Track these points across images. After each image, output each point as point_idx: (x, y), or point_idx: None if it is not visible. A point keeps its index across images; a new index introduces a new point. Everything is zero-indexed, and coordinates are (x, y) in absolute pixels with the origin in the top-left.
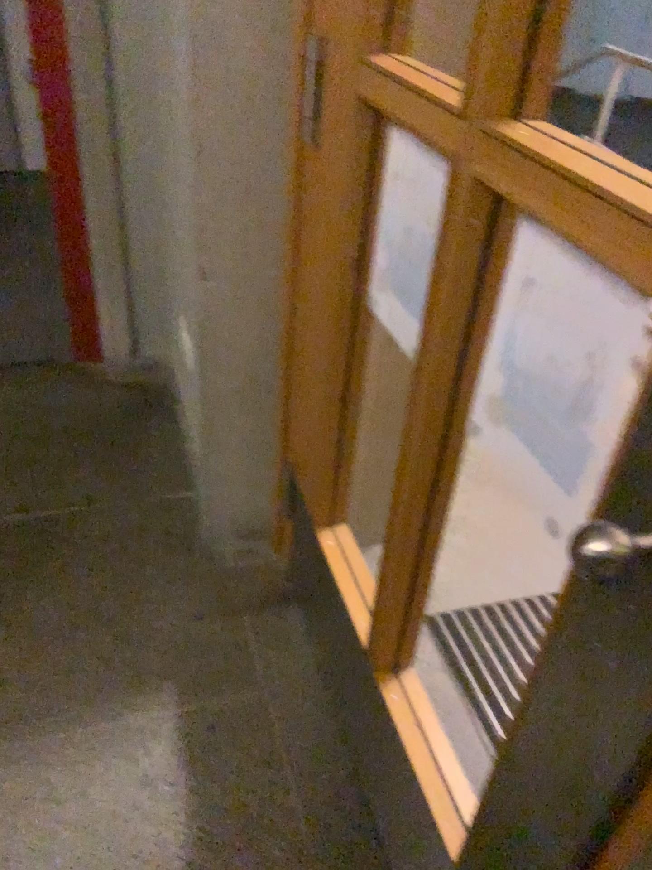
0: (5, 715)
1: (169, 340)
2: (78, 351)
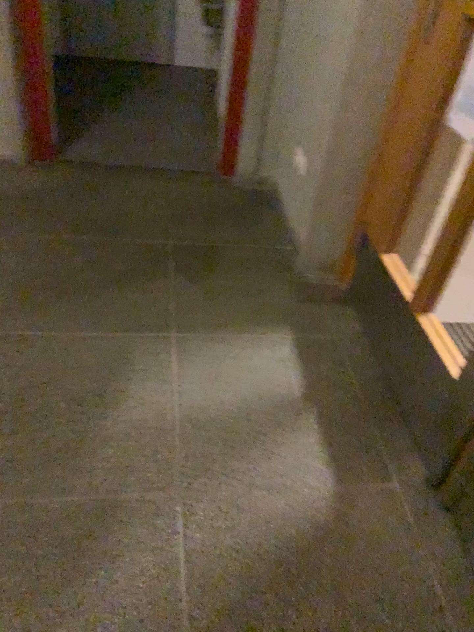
0: (204, 323)
1: (276, 166)
2: (220, 166)
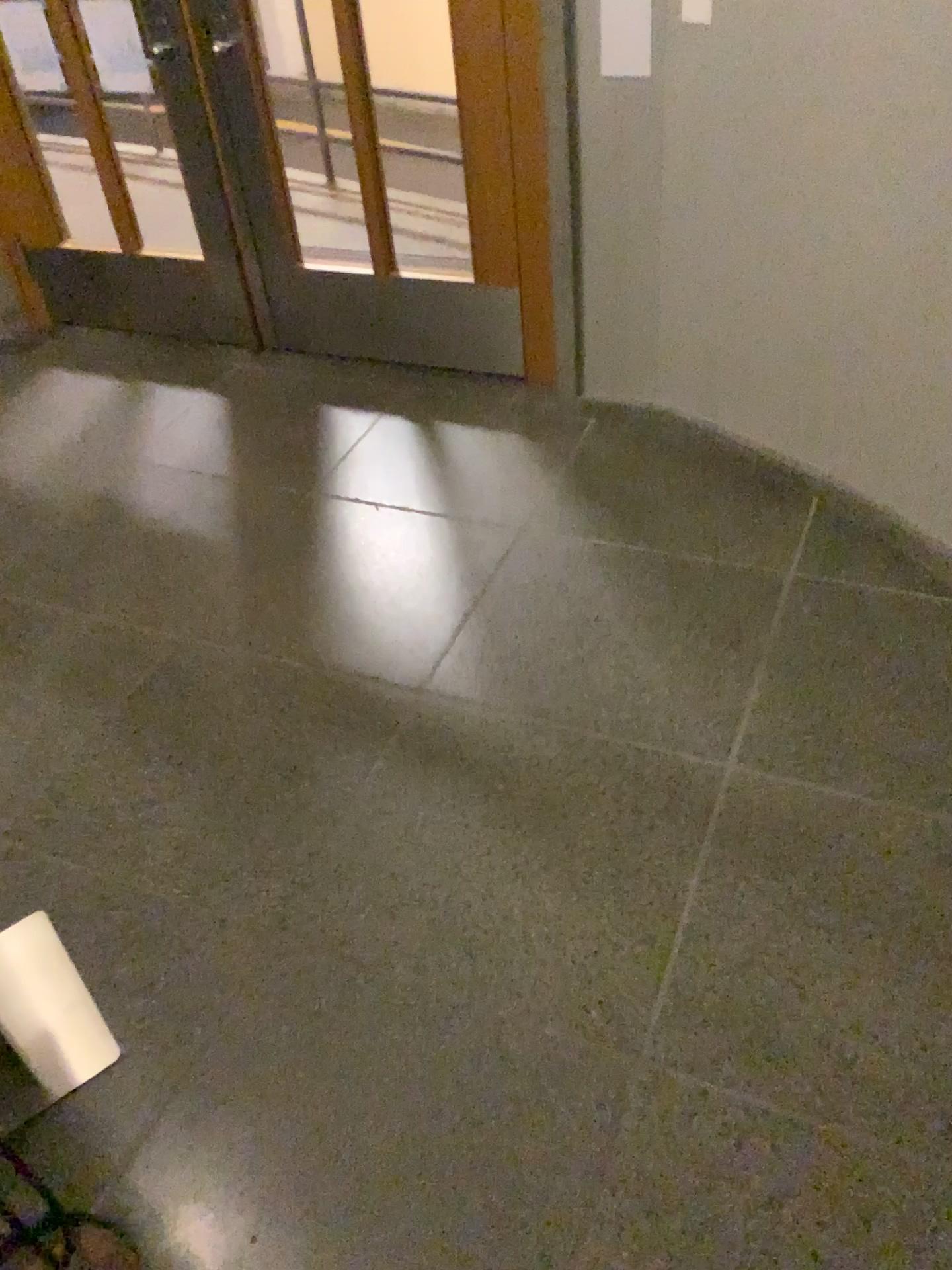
0: None
1: None
2: None
